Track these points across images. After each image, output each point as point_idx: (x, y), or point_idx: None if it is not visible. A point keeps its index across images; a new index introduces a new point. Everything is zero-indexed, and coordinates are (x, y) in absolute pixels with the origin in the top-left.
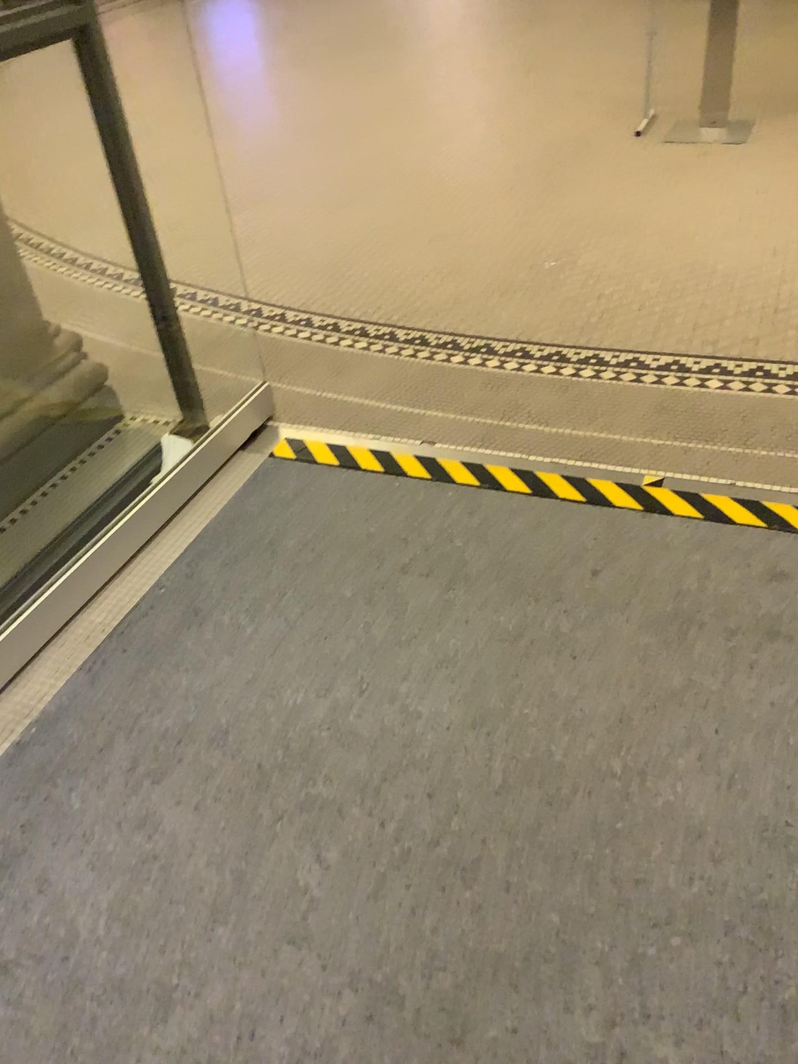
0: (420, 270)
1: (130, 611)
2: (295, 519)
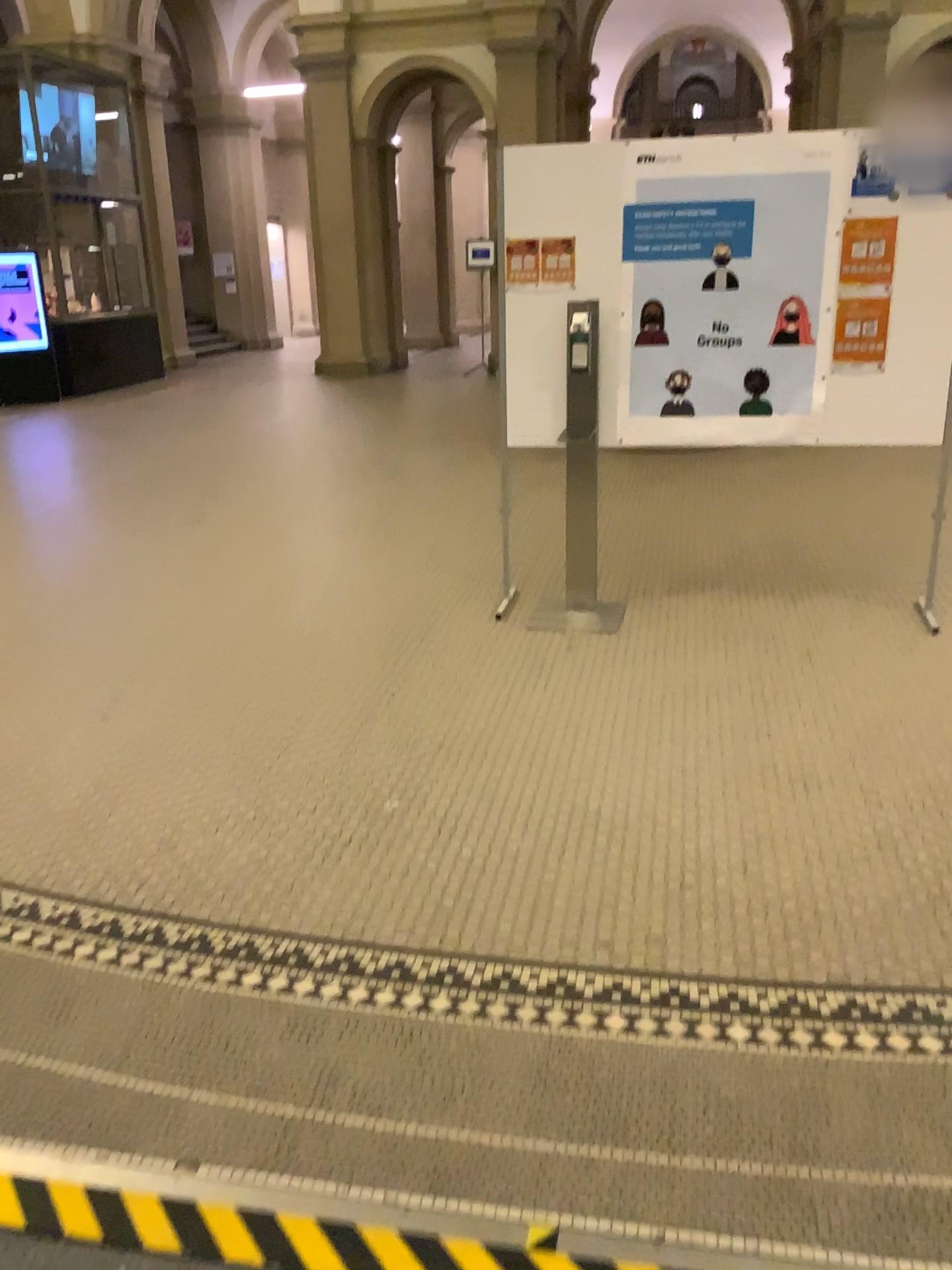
0: (218, 815)
1: None
2: None
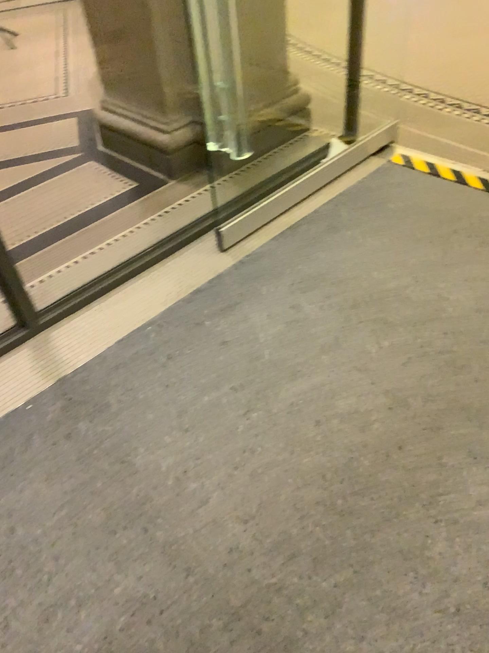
0: None
1: (298, 223)
2: (394, 197)
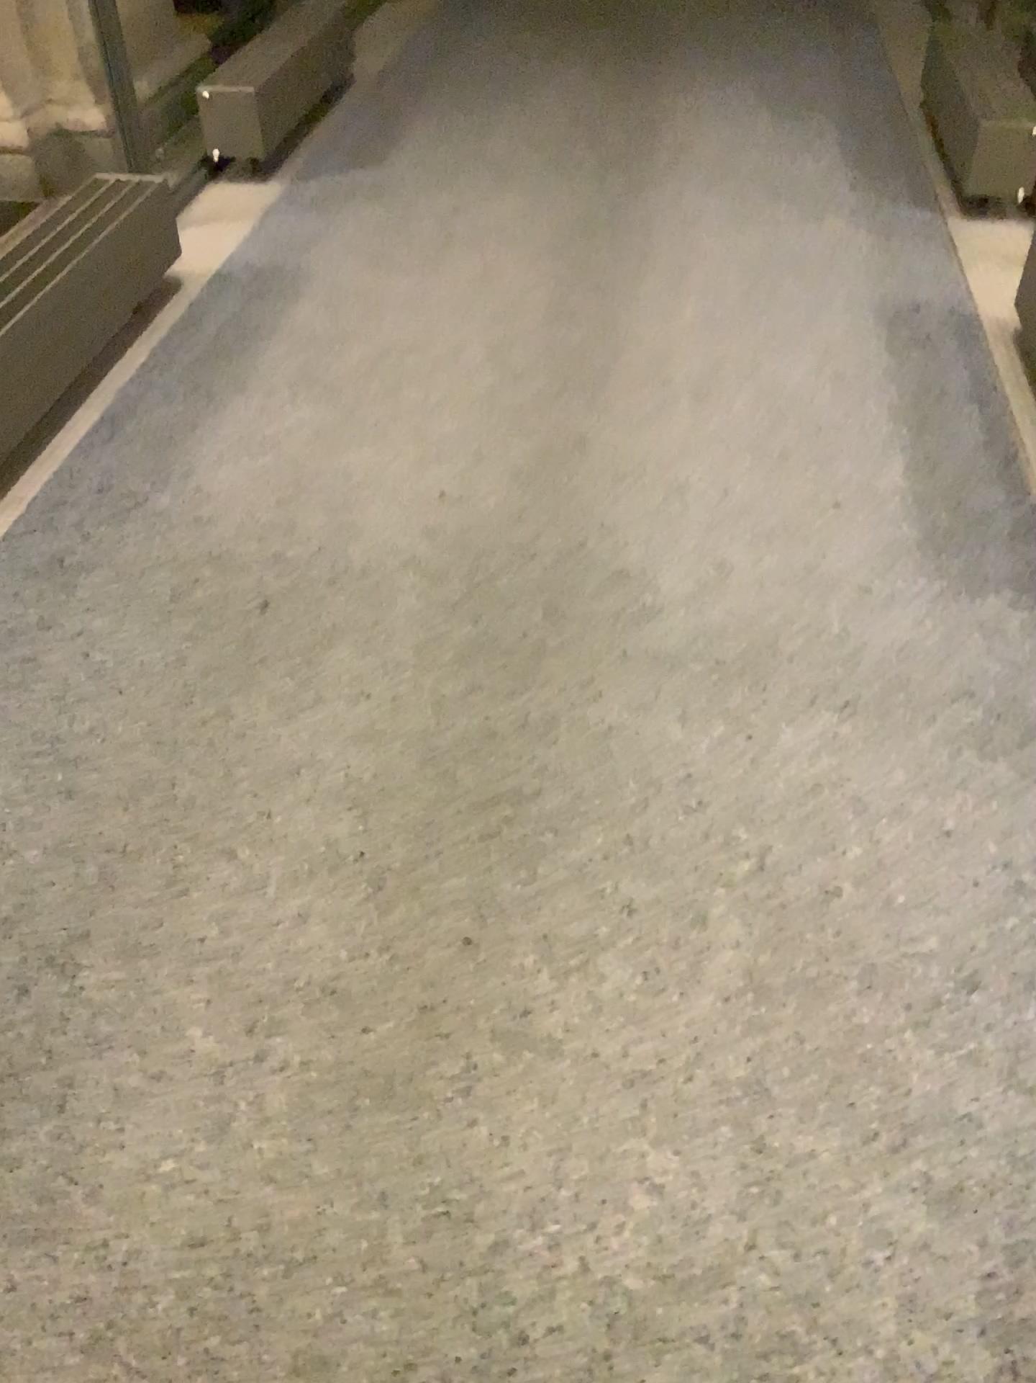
0: None
1: None
2: None
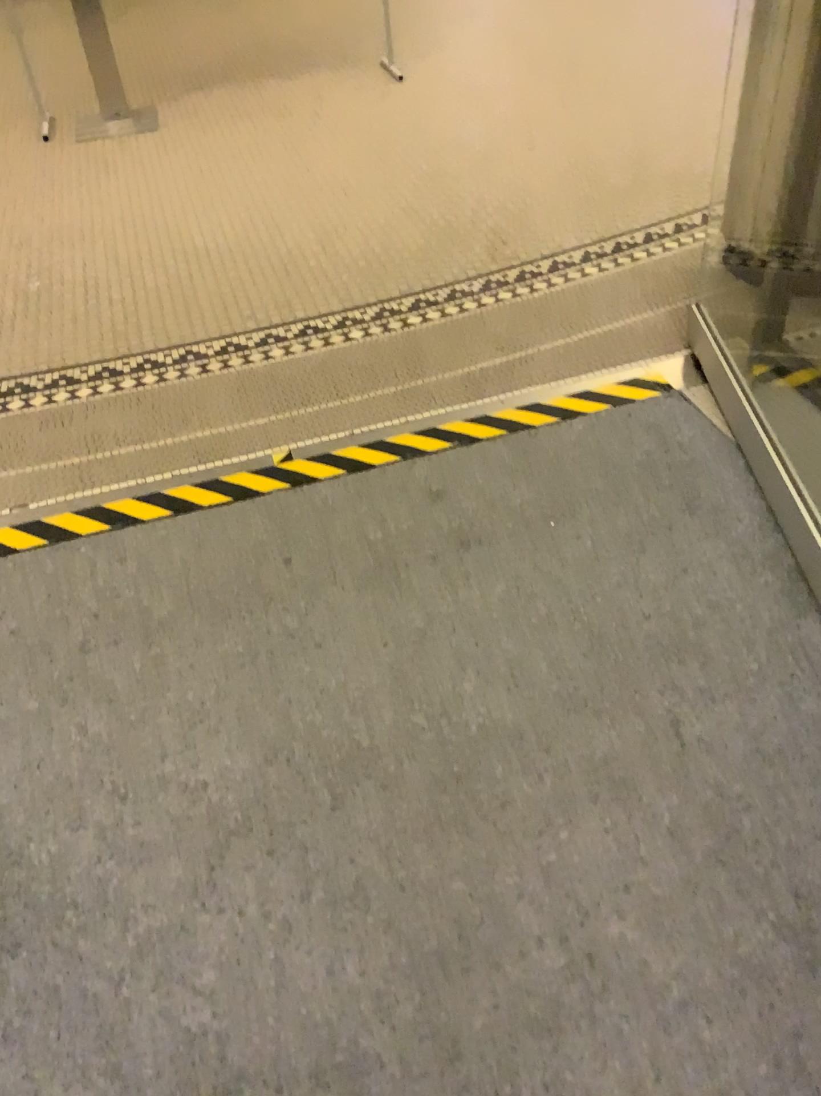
0: None
1: None
2: None
